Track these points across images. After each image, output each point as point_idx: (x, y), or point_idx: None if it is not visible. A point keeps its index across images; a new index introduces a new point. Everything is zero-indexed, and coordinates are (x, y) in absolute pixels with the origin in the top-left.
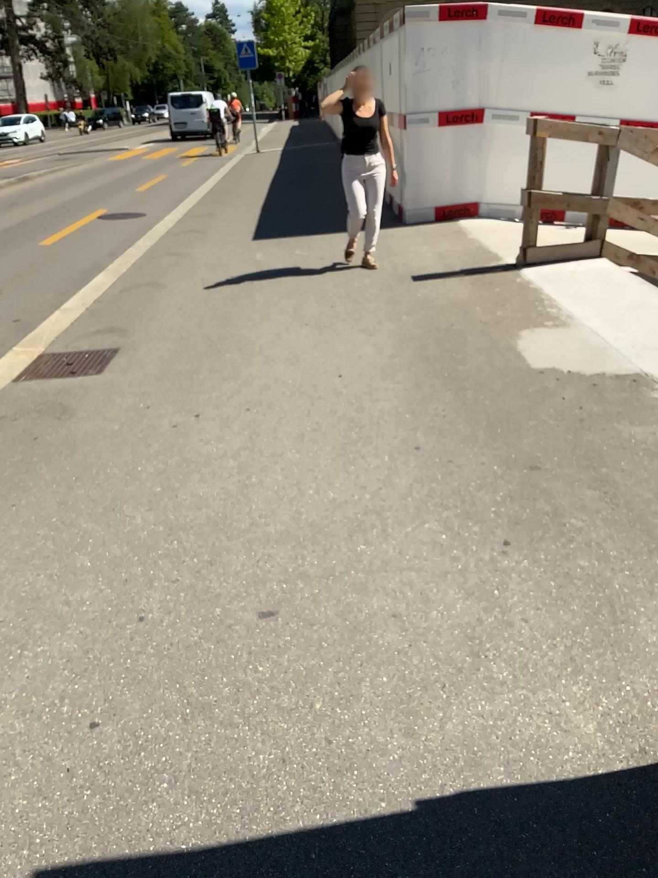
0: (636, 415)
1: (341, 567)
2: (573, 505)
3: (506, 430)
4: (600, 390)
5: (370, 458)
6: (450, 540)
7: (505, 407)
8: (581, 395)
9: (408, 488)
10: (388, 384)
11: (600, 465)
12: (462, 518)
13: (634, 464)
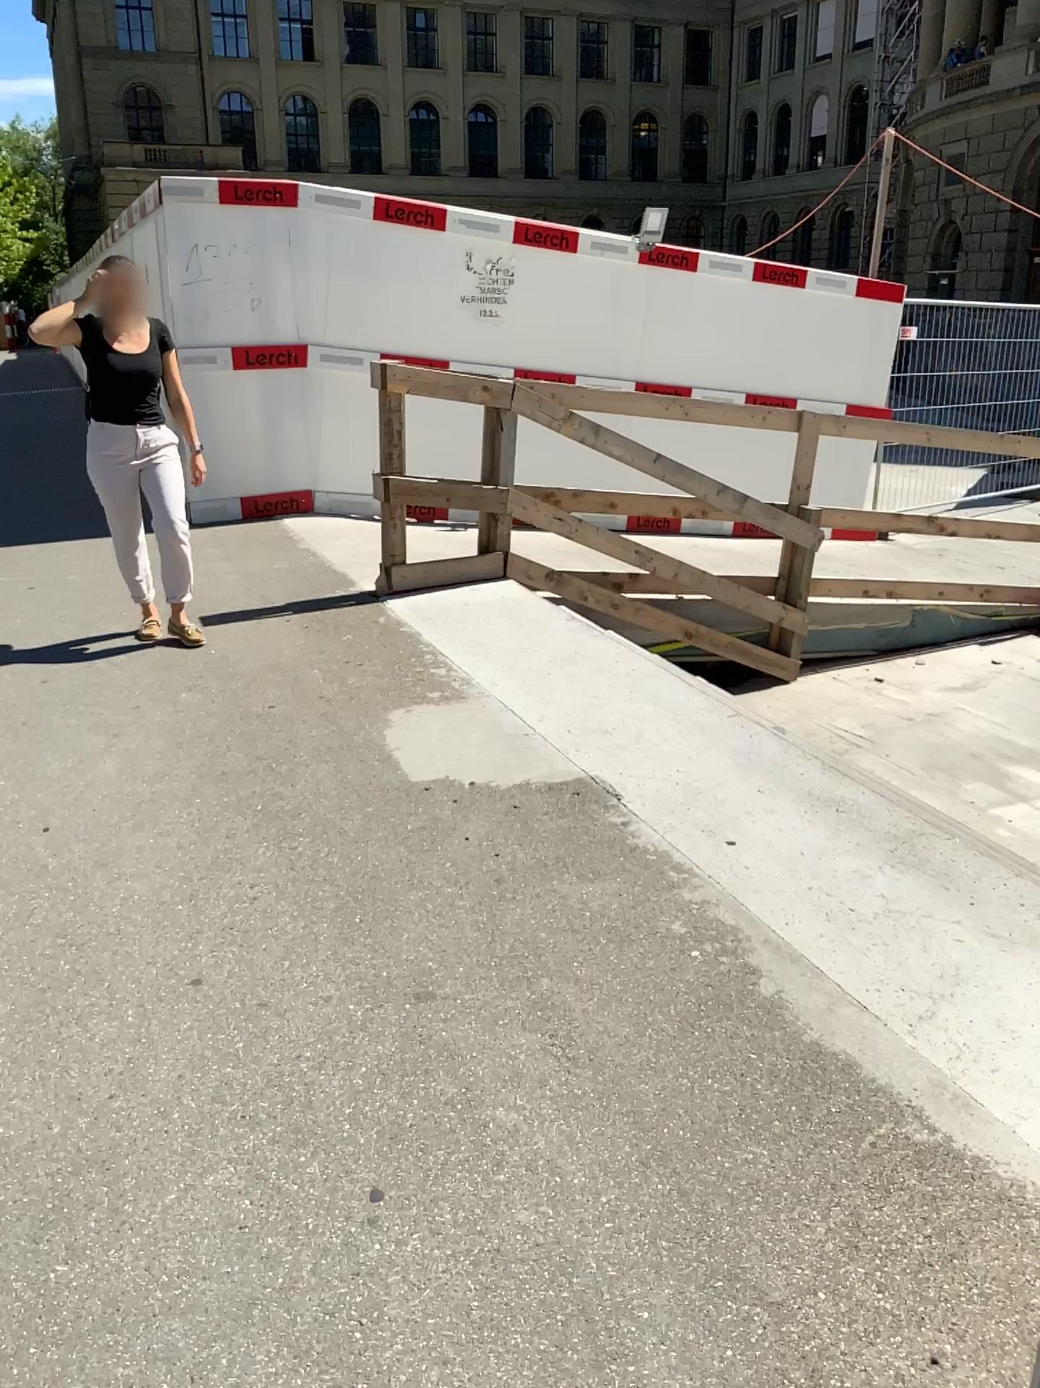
0: (588, 863)
1: (1, 1341)
2: (495, 1076)
3: (366, 920)
4: (527, 821)
5: (94, 1020)
6: (258, 1210)
7: (365, 870)
8: (495, 832)
9: (171, 1086)
10: (145, 843)
11: (538, 976)
12: (280, 1146)
13: (594, 967)
